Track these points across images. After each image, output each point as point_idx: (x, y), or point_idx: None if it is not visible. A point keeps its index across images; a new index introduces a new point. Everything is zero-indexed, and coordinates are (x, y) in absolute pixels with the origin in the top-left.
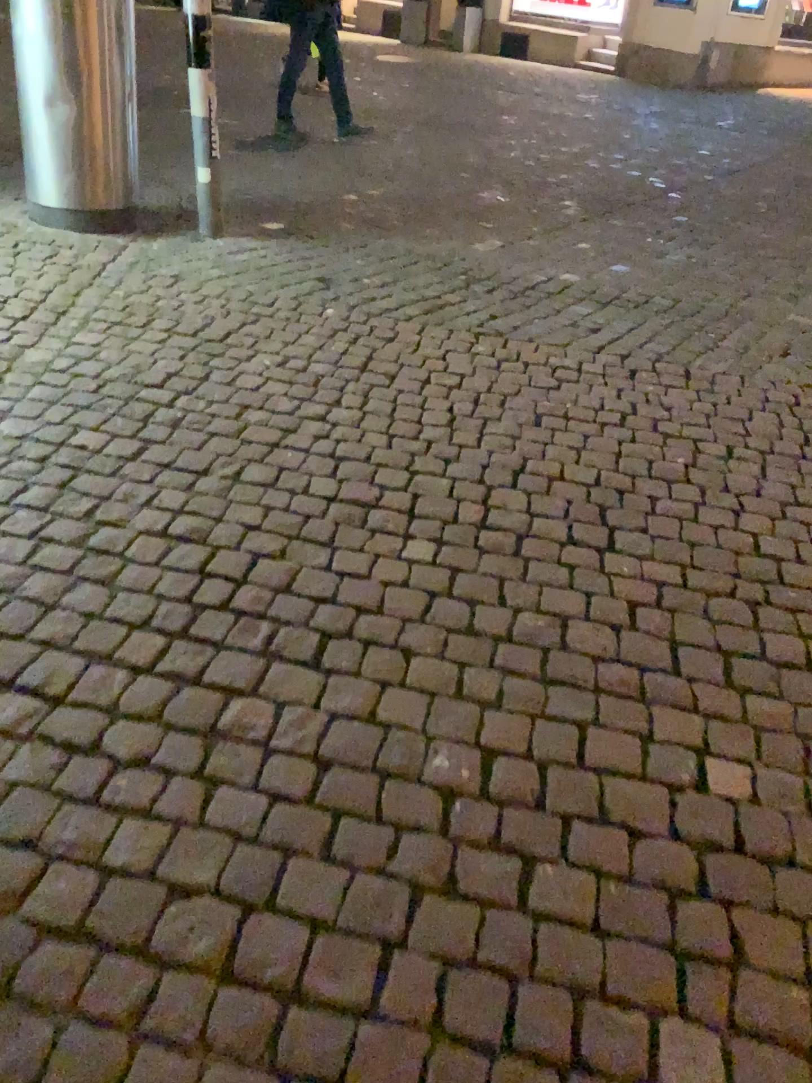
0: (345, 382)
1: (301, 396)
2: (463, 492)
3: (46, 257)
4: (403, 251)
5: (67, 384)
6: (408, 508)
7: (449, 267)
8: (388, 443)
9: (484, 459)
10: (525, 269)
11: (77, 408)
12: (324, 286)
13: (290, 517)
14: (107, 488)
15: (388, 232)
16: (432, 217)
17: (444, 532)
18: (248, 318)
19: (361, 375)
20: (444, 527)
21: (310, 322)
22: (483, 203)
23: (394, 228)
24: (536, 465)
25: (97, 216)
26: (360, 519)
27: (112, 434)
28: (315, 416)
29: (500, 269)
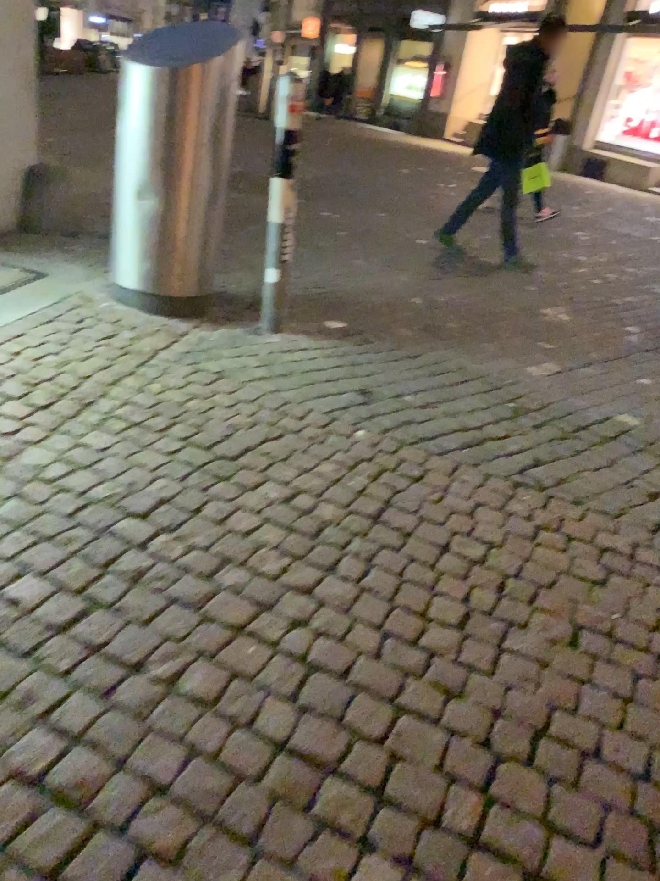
0: (350, 539)
1: (294, 554)
2: (457, 764)
3: (104, 336)
4: (454, 367)
5: (46, 501)
6: (376, 788)
7: (498, 392)
8: (378, 650)
9: (495, 699)
10: (579, 403)
11: (38, 539)
12: (364, 400)
13: (213, 780)
14: (8, 682)
15: (444, 342)
16: (491, 331)
17: (417, 849)
18: (272, 434)
19: (372, 530)
20: (418, 838)
21: (335, 447)
22: (544, 320)
23: (451, 339)
24: (563, 722)
25: (165, 300)
26: (306, 800)
27: (56, 587)
28: (300, 590)
29: (551, 400)
